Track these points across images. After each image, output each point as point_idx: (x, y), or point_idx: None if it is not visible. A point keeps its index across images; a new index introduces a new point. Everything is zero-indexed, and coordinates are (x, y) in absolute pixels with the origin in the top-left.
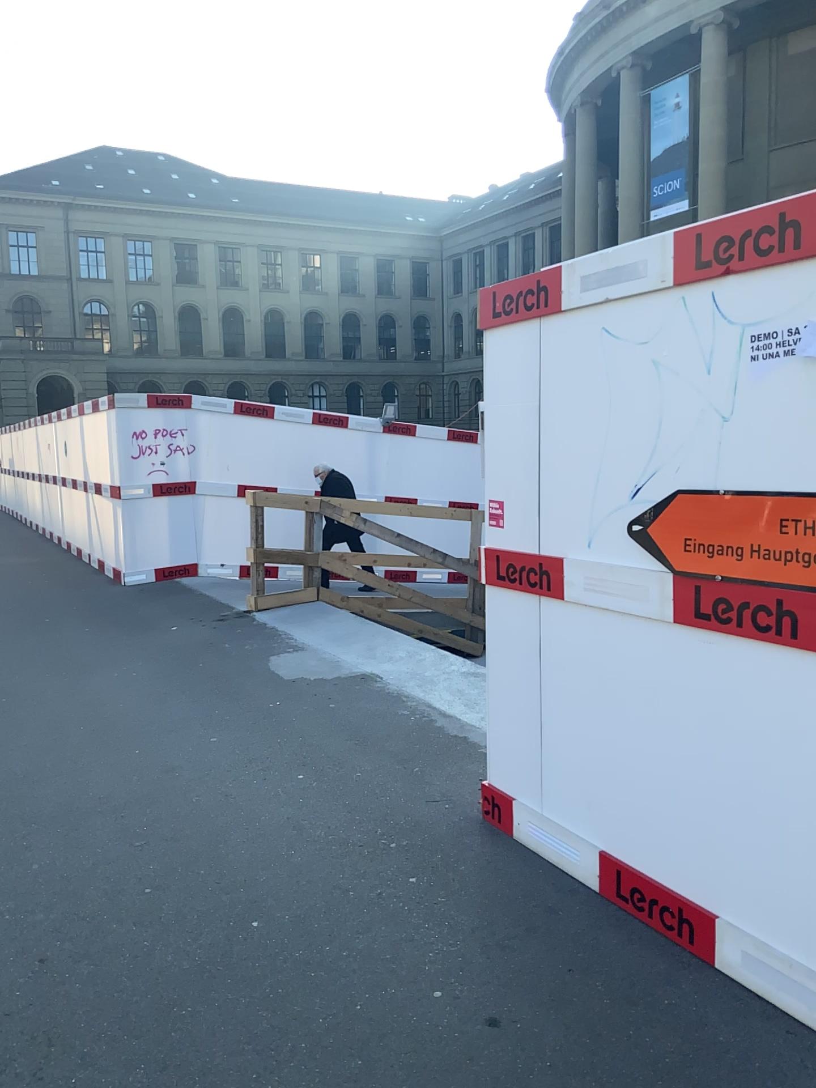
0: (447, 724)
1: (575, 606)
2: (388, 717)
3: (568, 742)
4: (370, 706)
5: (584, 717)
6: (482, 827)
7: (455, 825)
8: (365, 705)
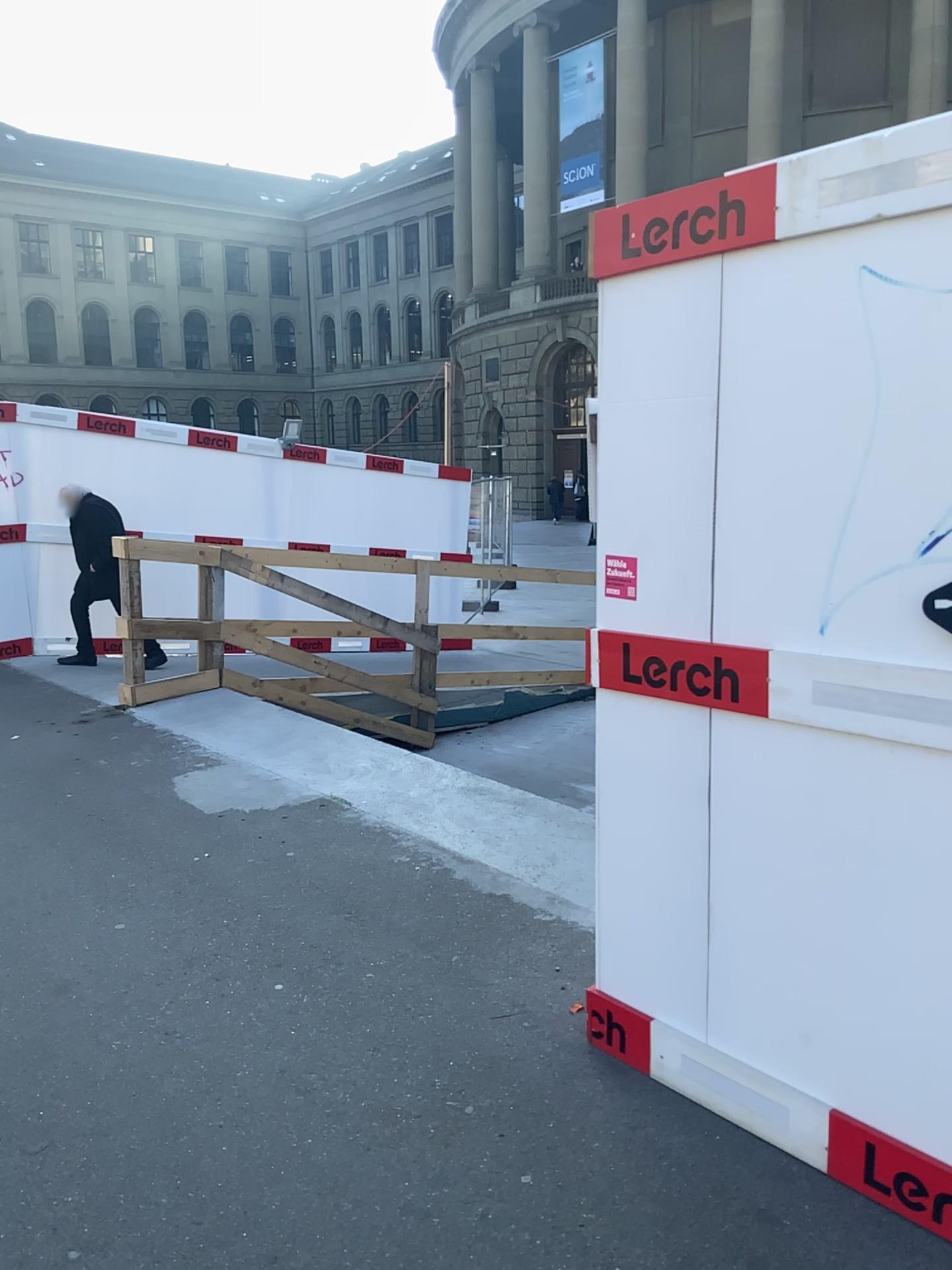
0: (473, 876)
1: (796, 730)
2: (383, 869)
3: (772, 941)
4: (351, 852)
5: (808, 905)
6: (601, 1064)
7: (558, 1064)
8: (341, 850)
